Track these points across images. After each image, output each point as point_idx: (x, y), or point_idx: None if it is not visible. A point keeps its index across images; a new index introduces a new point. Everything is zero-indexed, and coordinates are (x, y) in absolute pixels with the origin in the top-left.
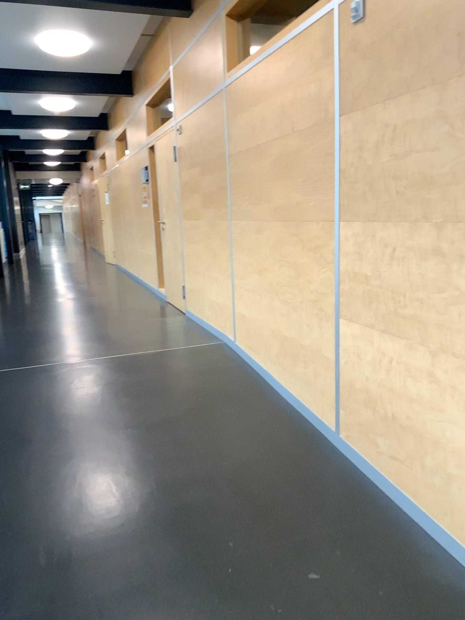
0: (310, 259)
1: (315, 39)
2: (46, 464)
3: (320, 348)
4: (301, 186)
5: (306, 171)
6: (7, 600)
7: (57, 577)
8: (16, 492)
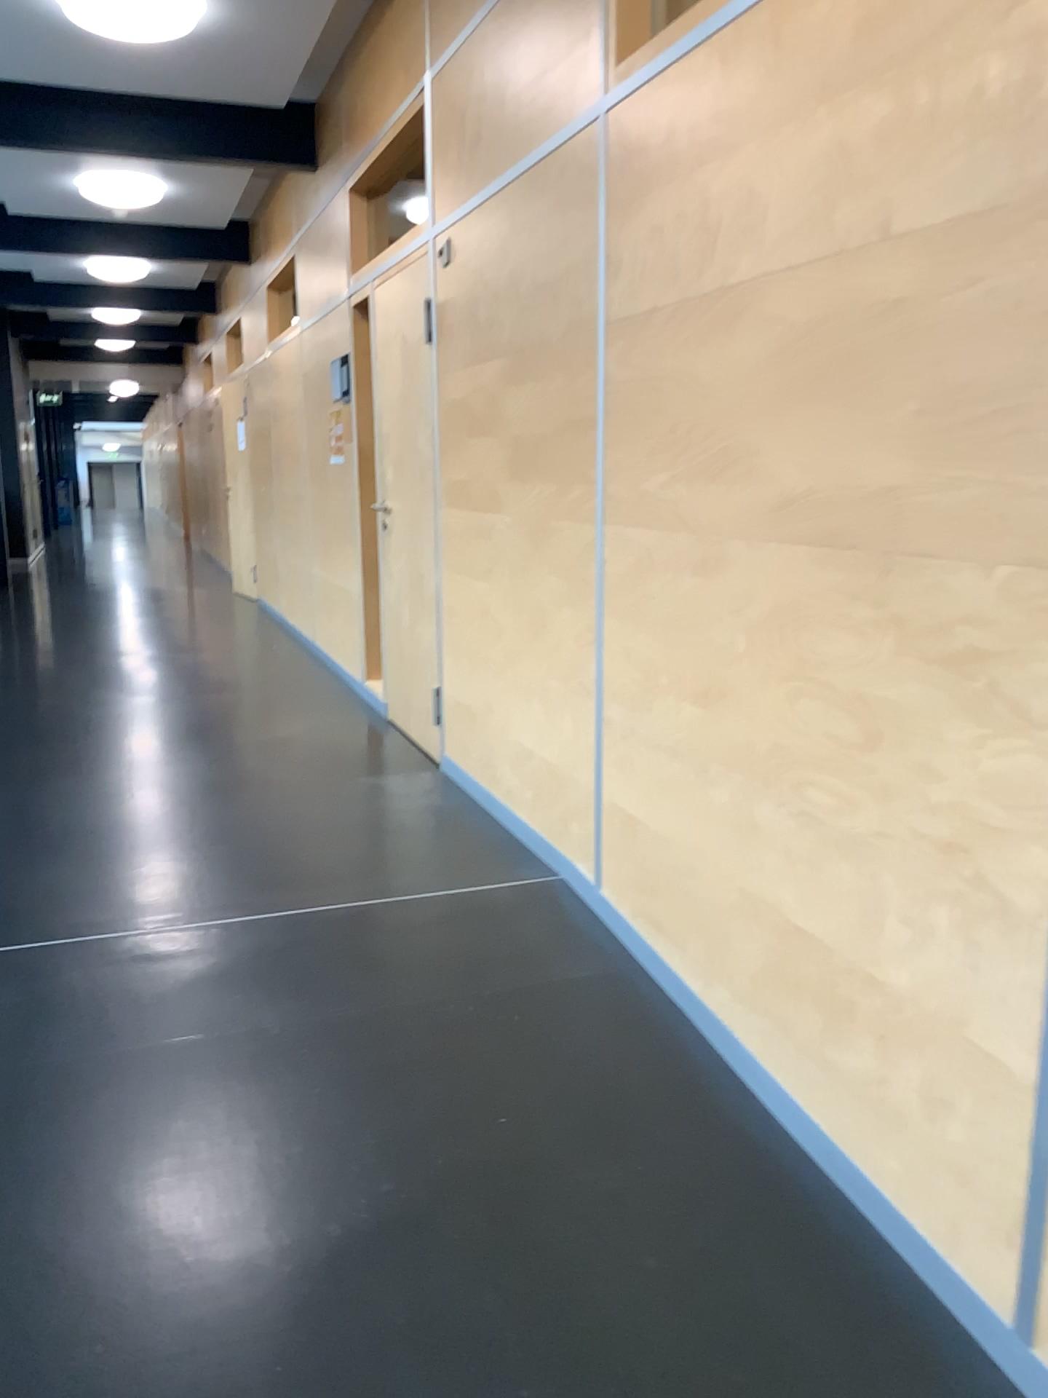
0: (932, 694)
1: None
2: None
3: (962, 1017)
4: (911, 432)
5: (938, 378)
6: None
7: None
8: None
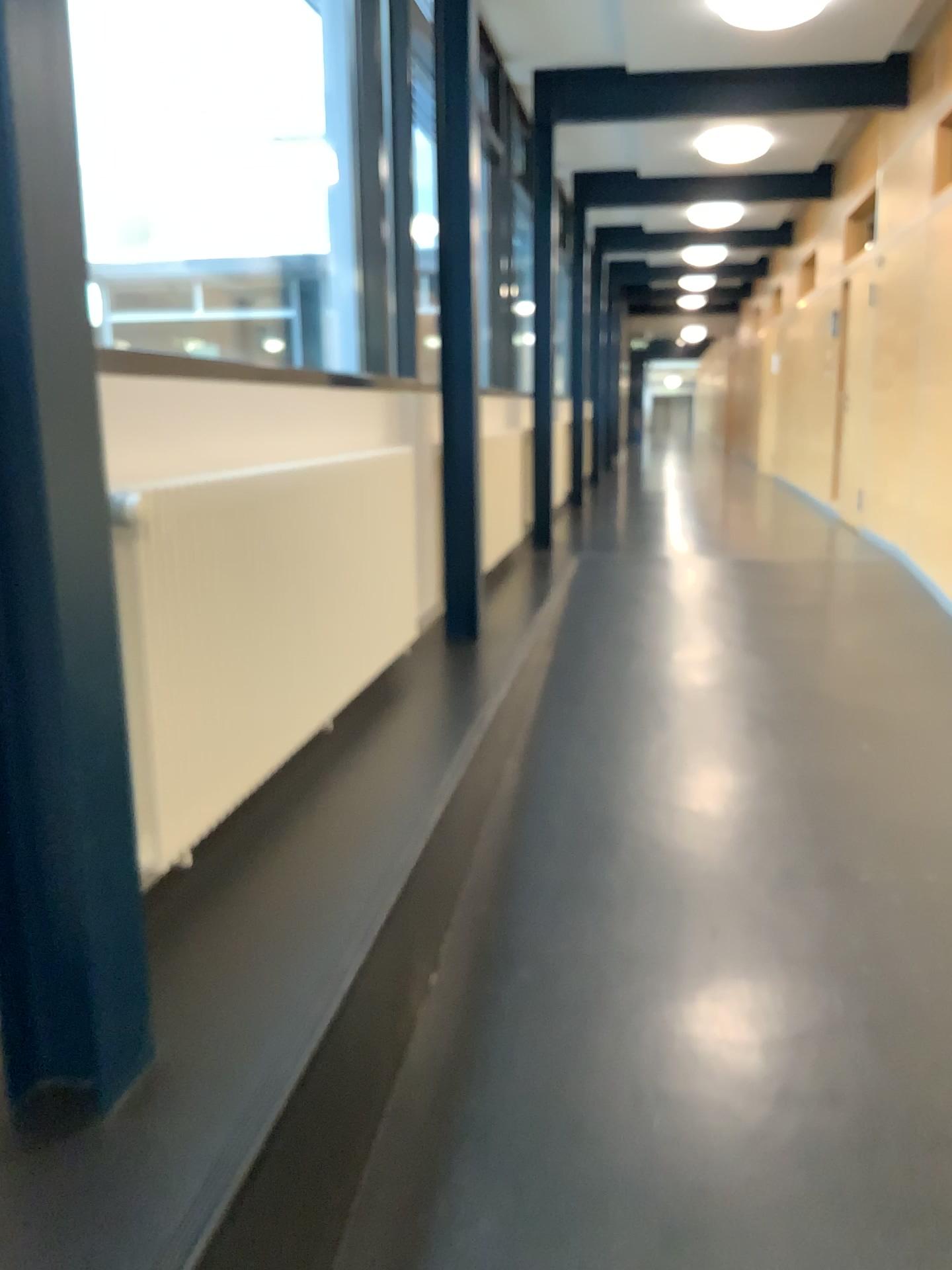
0: None
1: None
2: (661, 613)
3: None
4: None
5: None
6: (630, 663)
7: (667, 660)
8: (635, 623)
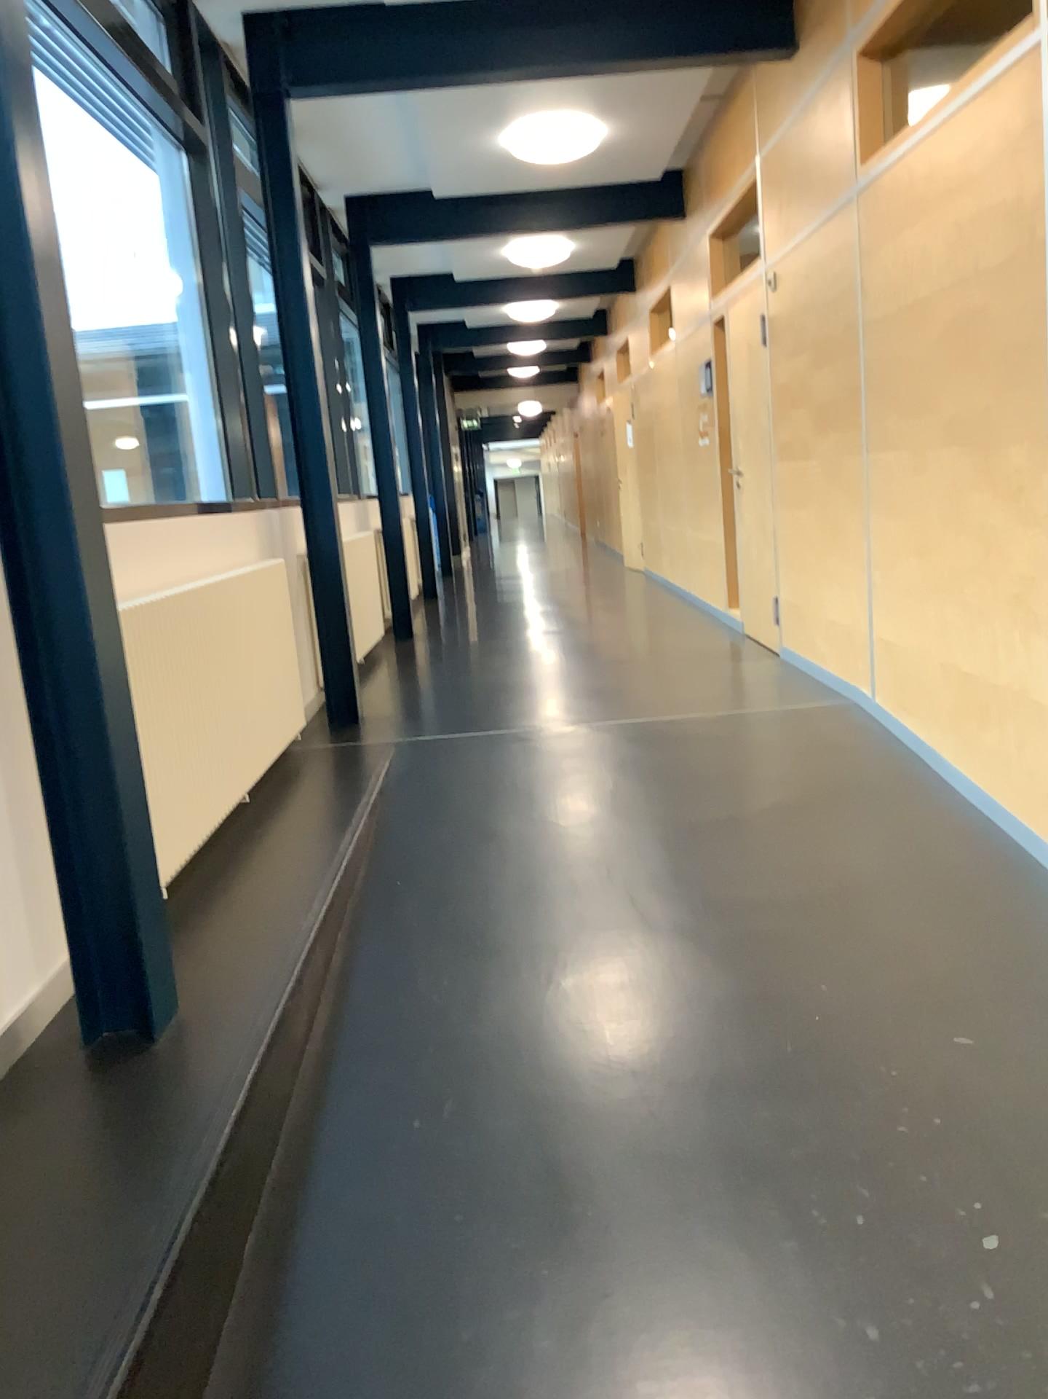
0: (1007, 516)
1: (1012, 99)
2: (527, 863)
3: (1024, 685)
4: (990, 376)
5: (996, 347)
6: (480, 1013)
7: (548, 996)
8: (484, 896)
